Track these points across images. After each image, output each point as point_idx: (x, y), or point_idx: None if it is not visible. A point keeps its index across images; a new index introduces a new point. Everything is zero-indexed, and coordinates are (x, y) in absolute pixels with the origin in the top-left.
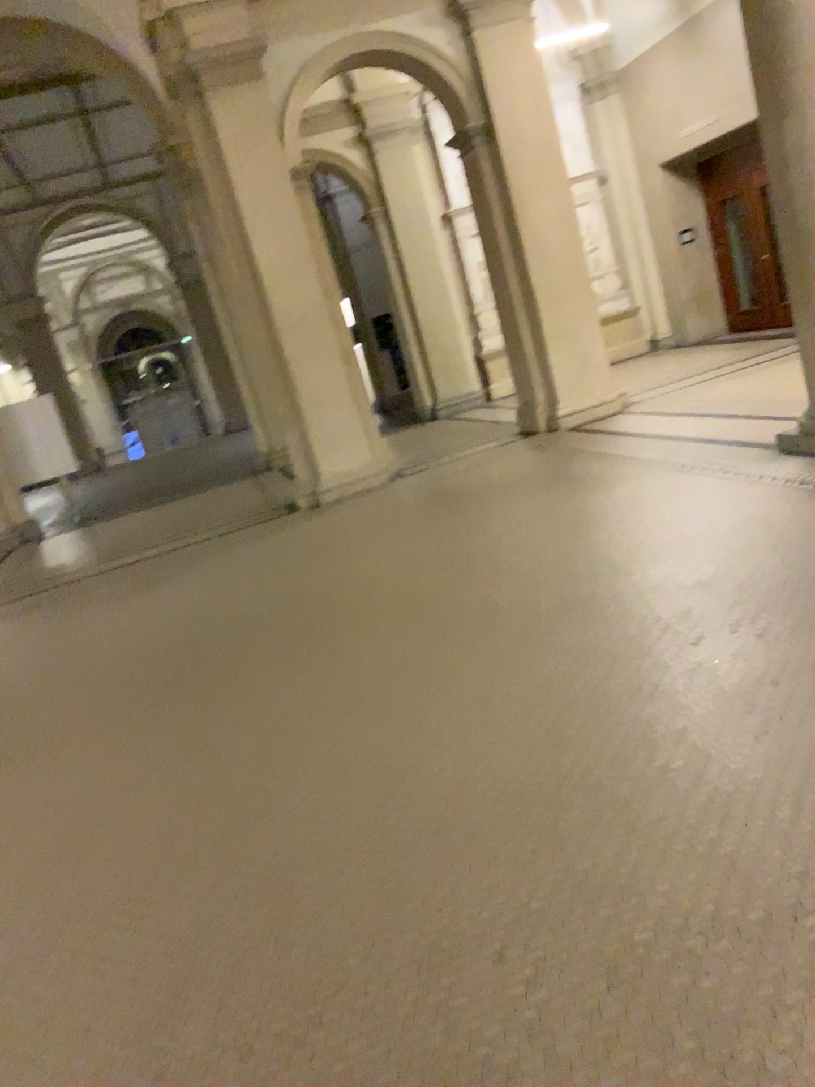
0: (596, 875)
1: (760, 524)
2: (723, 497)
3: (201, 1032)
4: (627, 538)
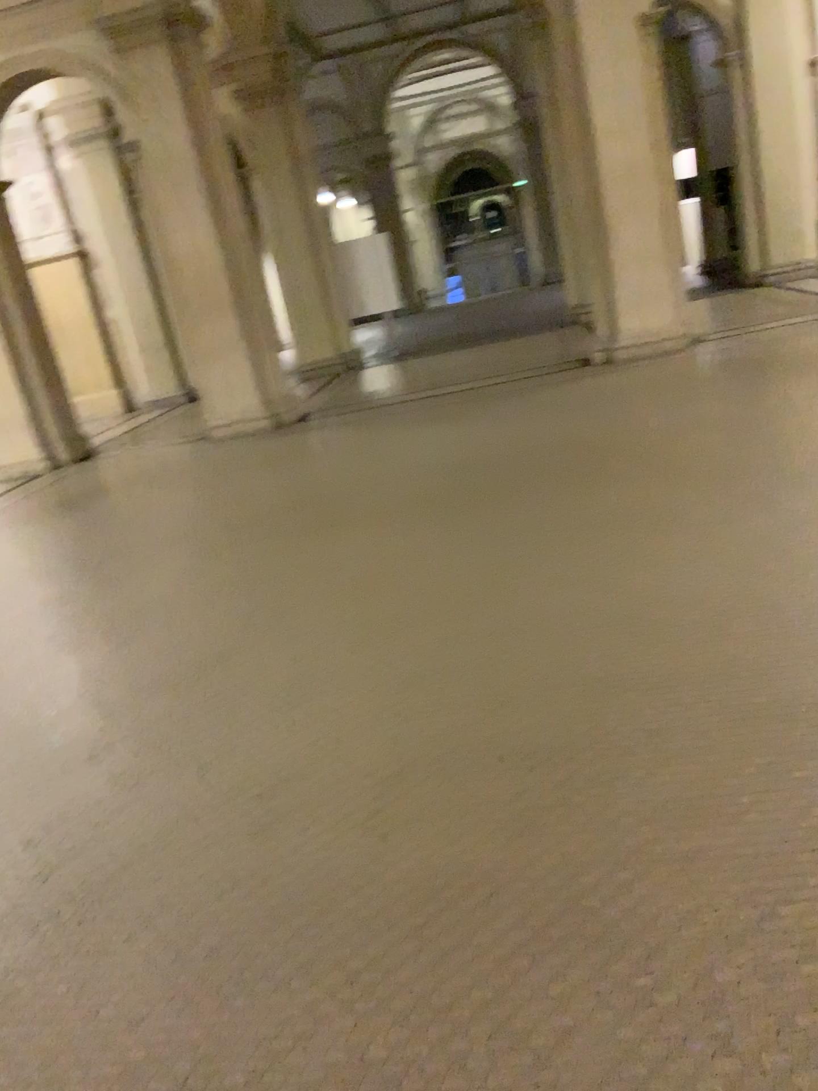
0: (739, 663)
1: None
2: None
3: (428, 701)
4: None
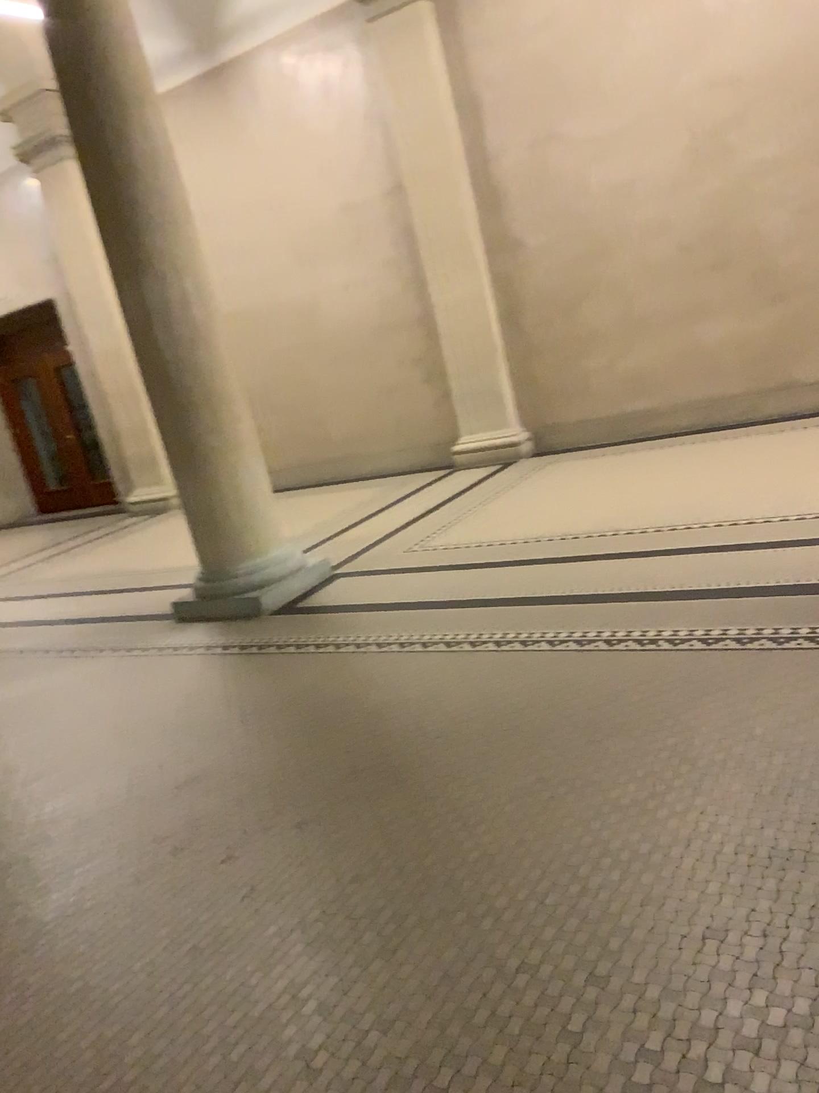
0: None
1: (216, 703)
2: (152, 681)
3: None
4: (52, 753)
